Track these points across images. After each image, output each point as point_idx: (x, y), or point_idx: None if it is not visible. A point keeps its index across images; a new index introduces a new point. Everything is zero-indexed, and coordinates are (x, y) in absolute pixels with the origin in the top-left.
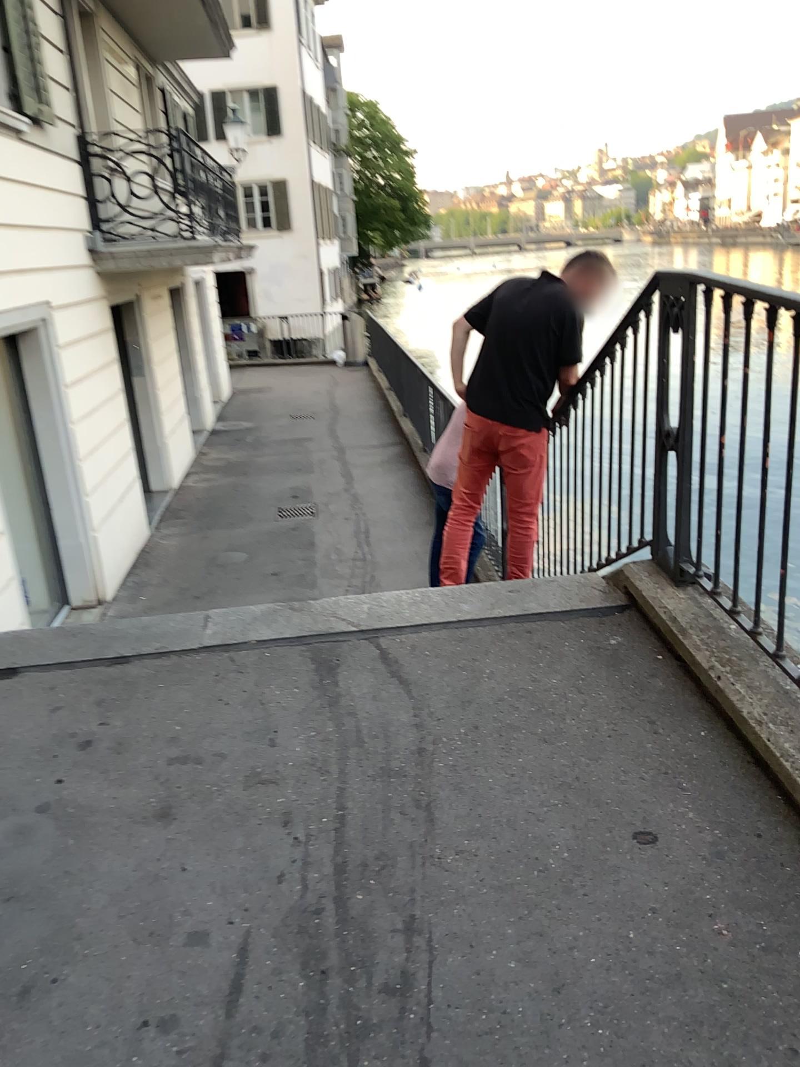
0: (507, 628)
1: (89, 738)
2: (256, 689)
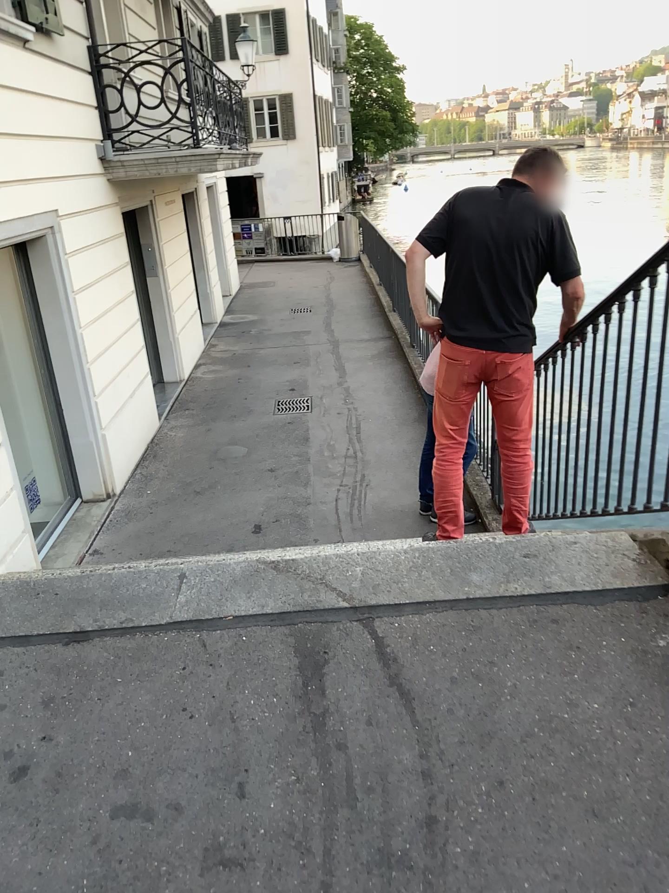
0: (522, 609)
1: (27, 755)
2: (228, 689)
